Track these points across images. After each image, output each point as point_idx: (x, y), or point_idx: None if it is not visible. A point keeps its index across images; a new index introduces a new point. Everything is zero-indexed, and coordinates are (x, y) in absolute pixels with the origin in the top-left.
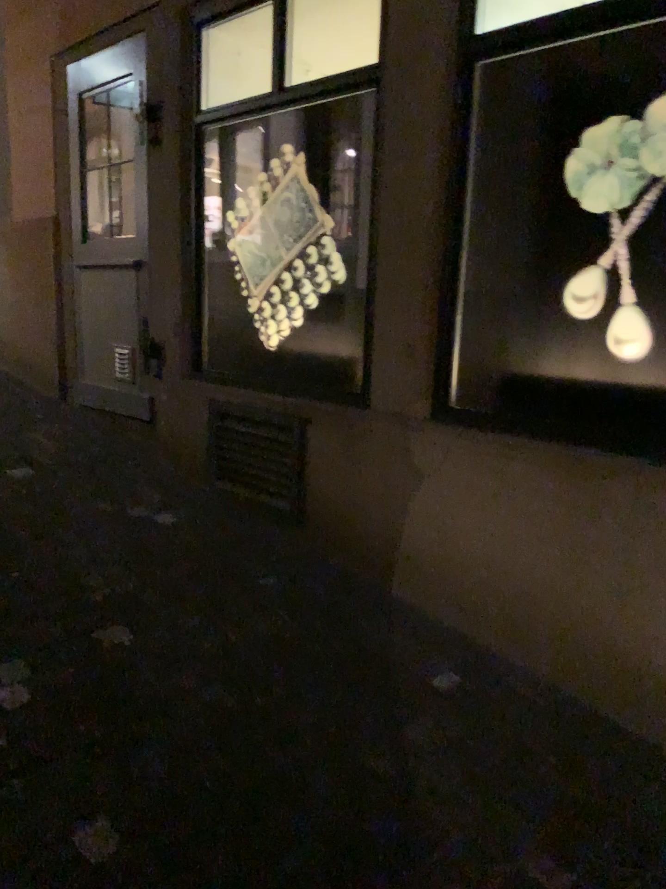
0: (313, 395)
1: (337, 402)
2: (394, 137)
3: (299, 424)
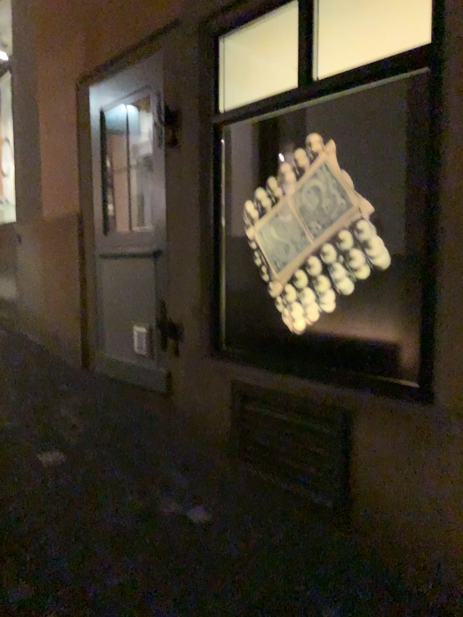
0: (353, 384)
1: (386, 394)
2: (462, 114)
3: (341, 415)
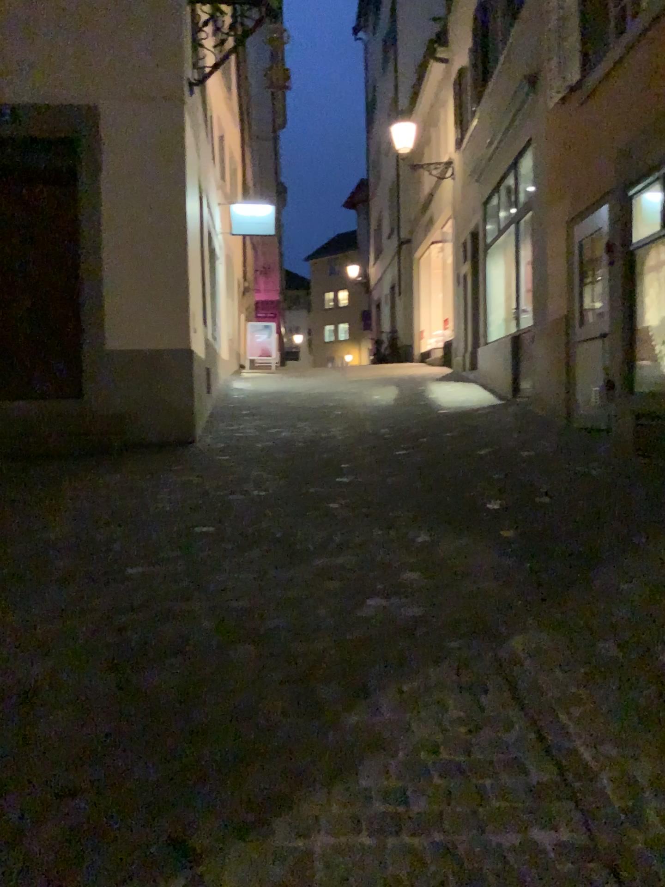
0: None
1: None
2: None
3: None
